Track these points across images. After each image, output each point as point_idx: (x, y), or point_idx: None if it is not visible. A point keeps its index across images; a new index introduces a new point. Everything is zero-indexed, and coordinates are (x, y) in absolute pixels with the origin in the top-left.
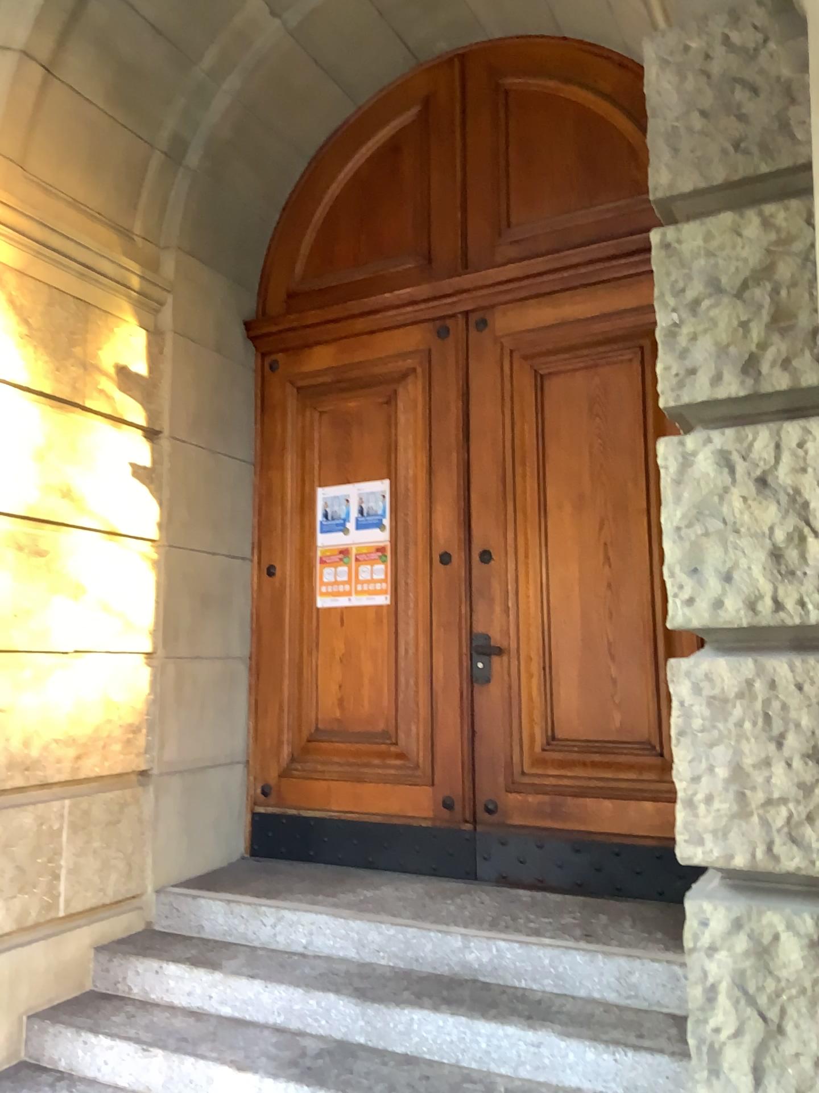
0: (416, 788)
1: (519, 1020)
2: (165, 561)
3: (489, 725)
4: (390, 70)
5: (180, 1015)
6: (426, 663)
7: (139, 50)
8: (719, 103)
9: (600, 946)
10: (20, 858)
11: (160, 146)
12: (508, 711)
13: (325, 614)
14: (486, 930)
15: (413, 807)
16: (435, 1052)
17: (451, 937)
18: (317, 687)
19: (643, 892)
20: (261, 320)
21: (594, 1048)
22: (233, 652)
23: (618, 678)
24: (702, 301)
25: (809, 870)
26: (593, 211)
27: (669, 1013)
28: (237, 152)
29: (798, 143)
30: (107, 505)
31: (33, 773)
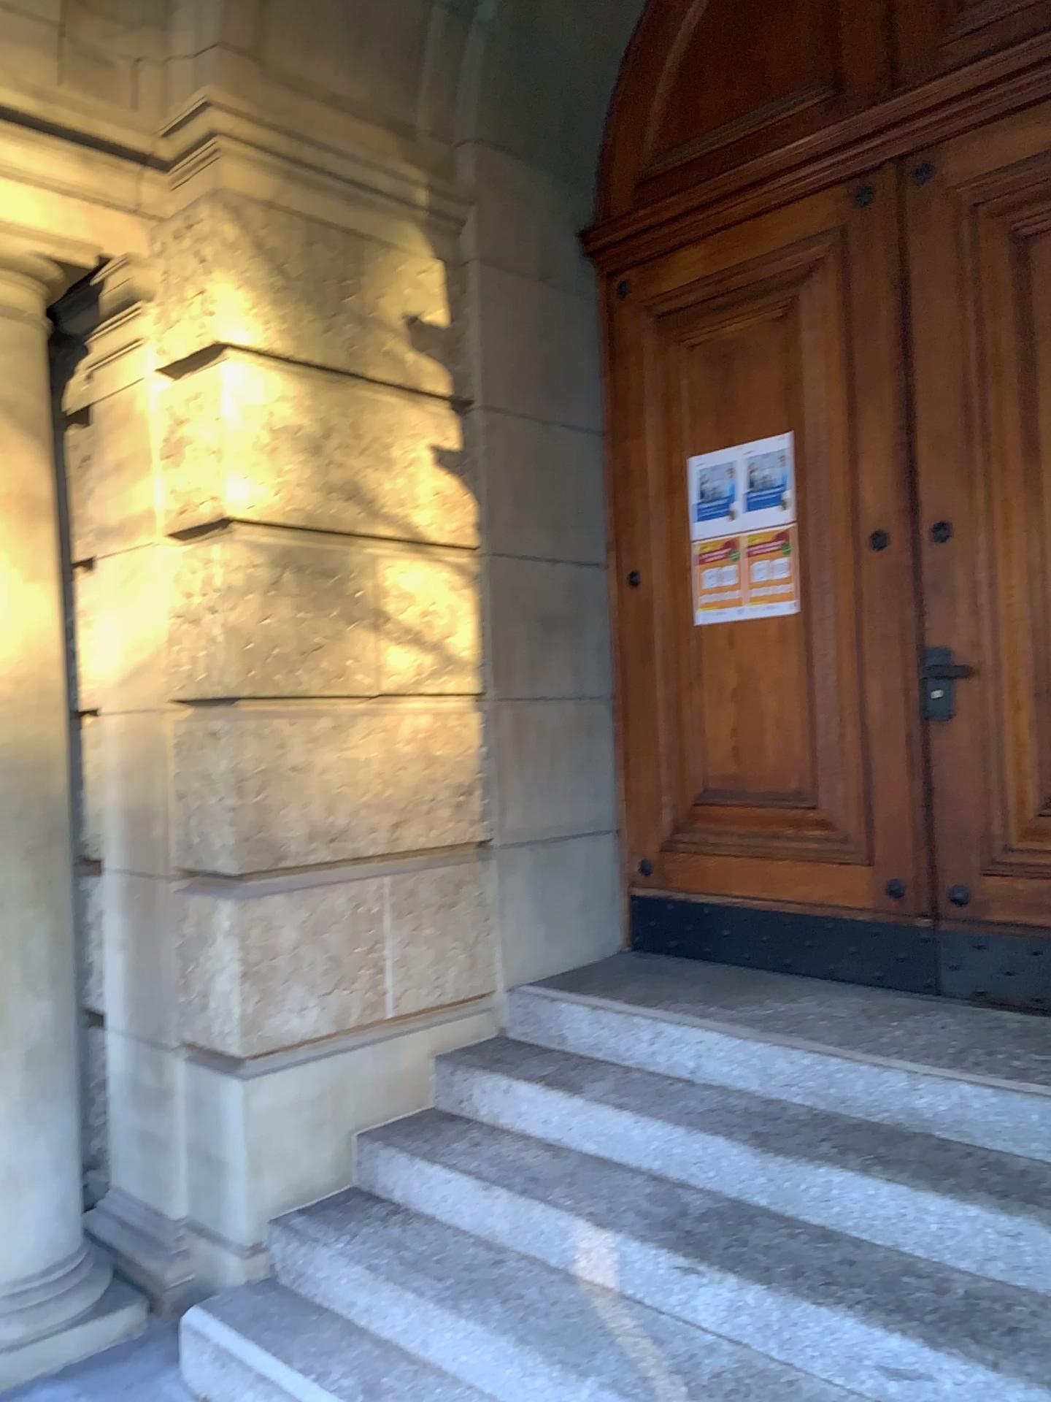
0: (848, 867)
1: (991, 1196)
2: (488, 573)
3: (950, 777)
4: None
5: (533, 1148)
6: (854, 693)
7: None
8: None
9: None
10: (330, 948)
11: None
12: (979, 757)
13: (710, 632)
14: (943, 1068)
15: (844, 893)
16: (864, 1228)
17: (890, 1073)
18: (705, 730)
19: None
20: (602, 228)
21: None
22: (592, 689)
23: None
24: None
25: None
26: None
27: None
28: None
29: None
30: (406, 503)
31: (339, 846)
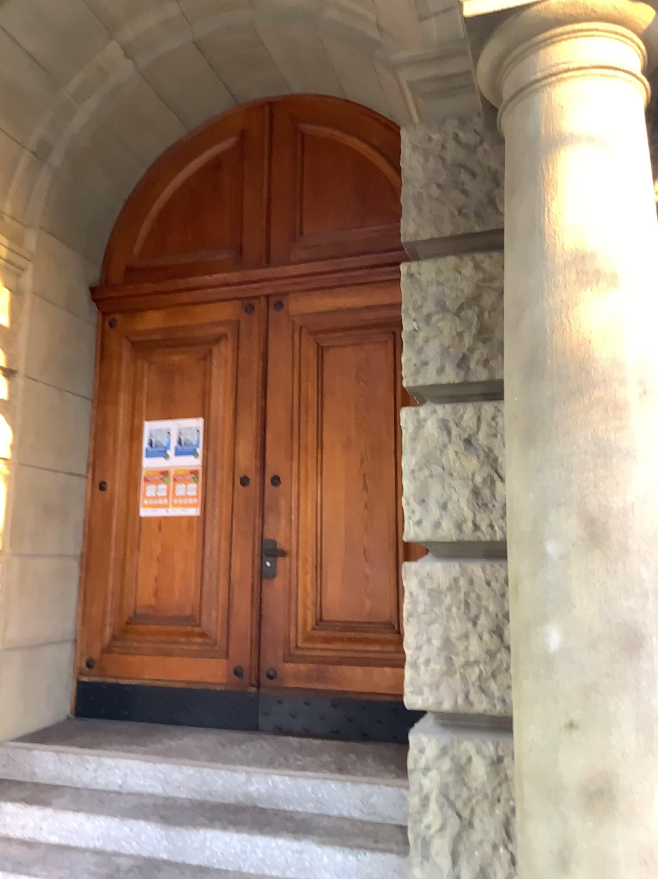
0: (214, 660)
1: (287, 834)
2: (17, 477)
3: (272, 610)
4: (216, 106)
5: (15, 845)
6: (225, 562)
7: (18, 73)
8: (450, 180)
9: (349, 776)
10: None
11: (30, 148)
12: (287, 599)
13: (146, 522)
14: (265, 768)
15: (211, 675)
16: (223, 861)
17: (237, 774)
18: (137, 579)
19: (382, 736)
20: (105, 287)
21: (343, 852)
22: (69, 551)
23: (369, 575)
24: (434, 314)
25: (492, 710)
26: (363, 229)
27: (397, 823)
28: (92, 157)
29: (500, 213)
30: None
31: None
